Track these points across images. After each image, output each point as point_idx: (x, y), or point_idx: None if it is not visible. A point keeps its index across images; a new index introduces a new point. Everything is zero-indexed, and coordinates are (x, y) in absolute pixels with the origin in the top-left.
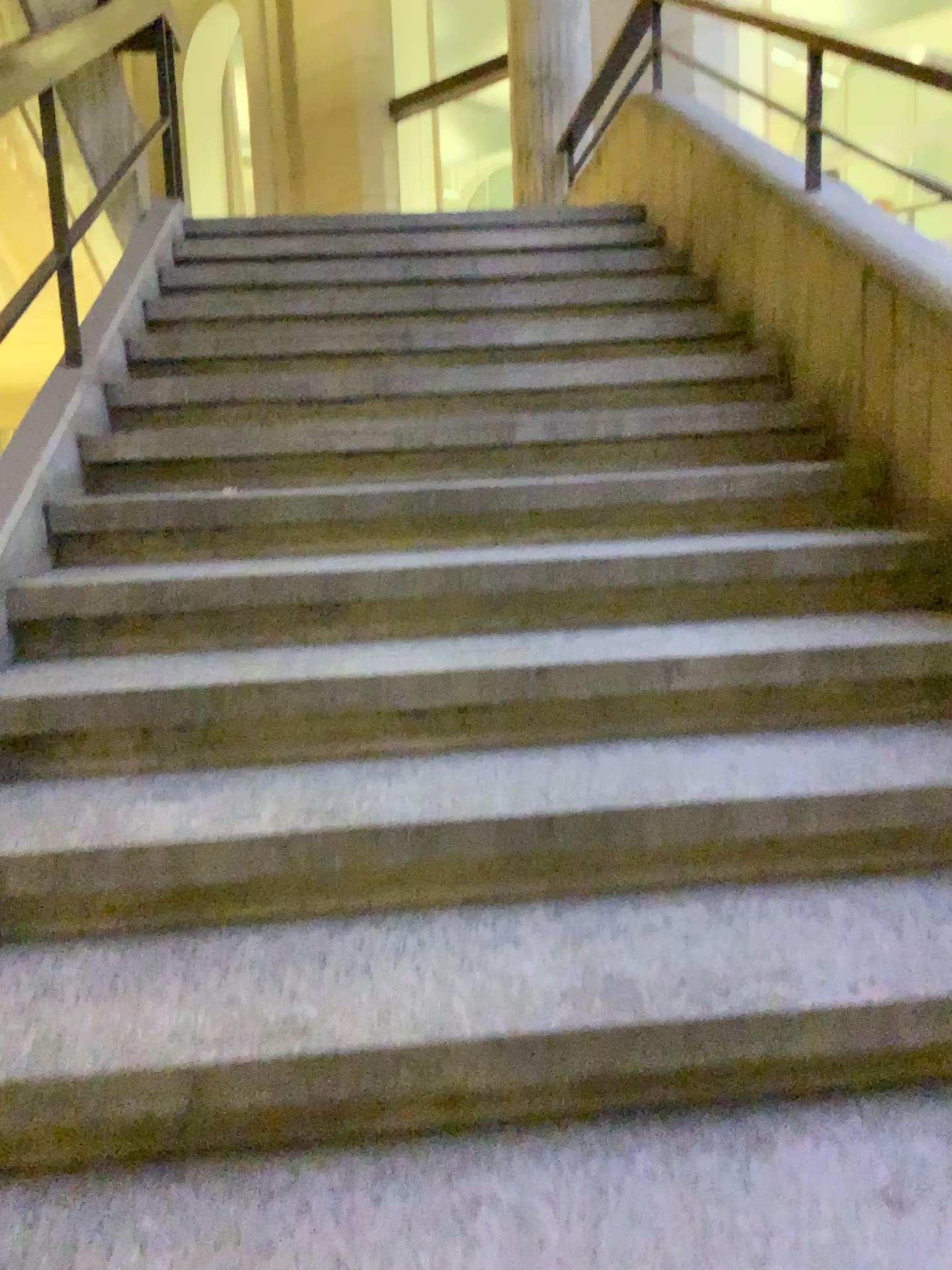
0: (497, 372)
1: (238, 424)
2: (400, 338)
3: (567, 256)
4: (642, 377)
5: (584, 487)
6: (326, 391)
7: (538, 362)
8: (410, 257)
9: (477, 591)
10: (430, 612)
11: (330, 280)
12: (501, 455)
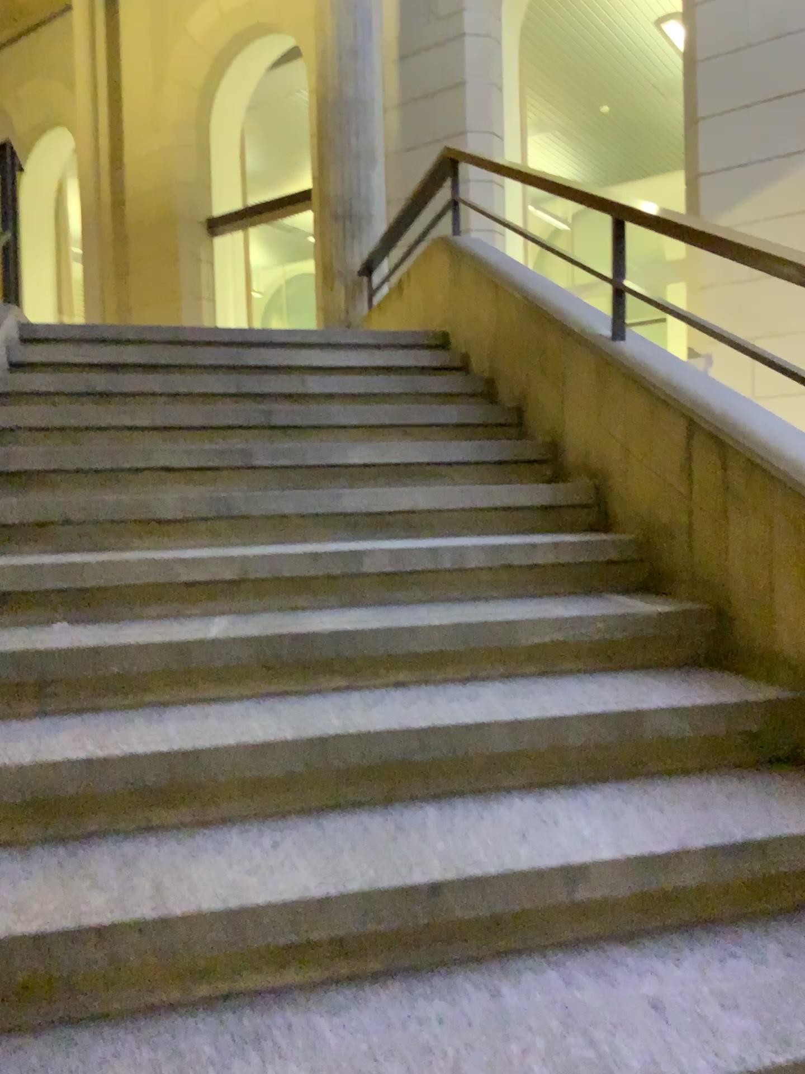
0: (336, 495)
1: (74, 551)
2: (238, 456)
3: (386, 376)
4: (474, 503)
5: (436, 627)
6: (167, 515)
7: (374, 485)
8: (241, 371)
9: (341, 761)
10: (289, 787)
11: (166, 393)
12: (347, 587)
